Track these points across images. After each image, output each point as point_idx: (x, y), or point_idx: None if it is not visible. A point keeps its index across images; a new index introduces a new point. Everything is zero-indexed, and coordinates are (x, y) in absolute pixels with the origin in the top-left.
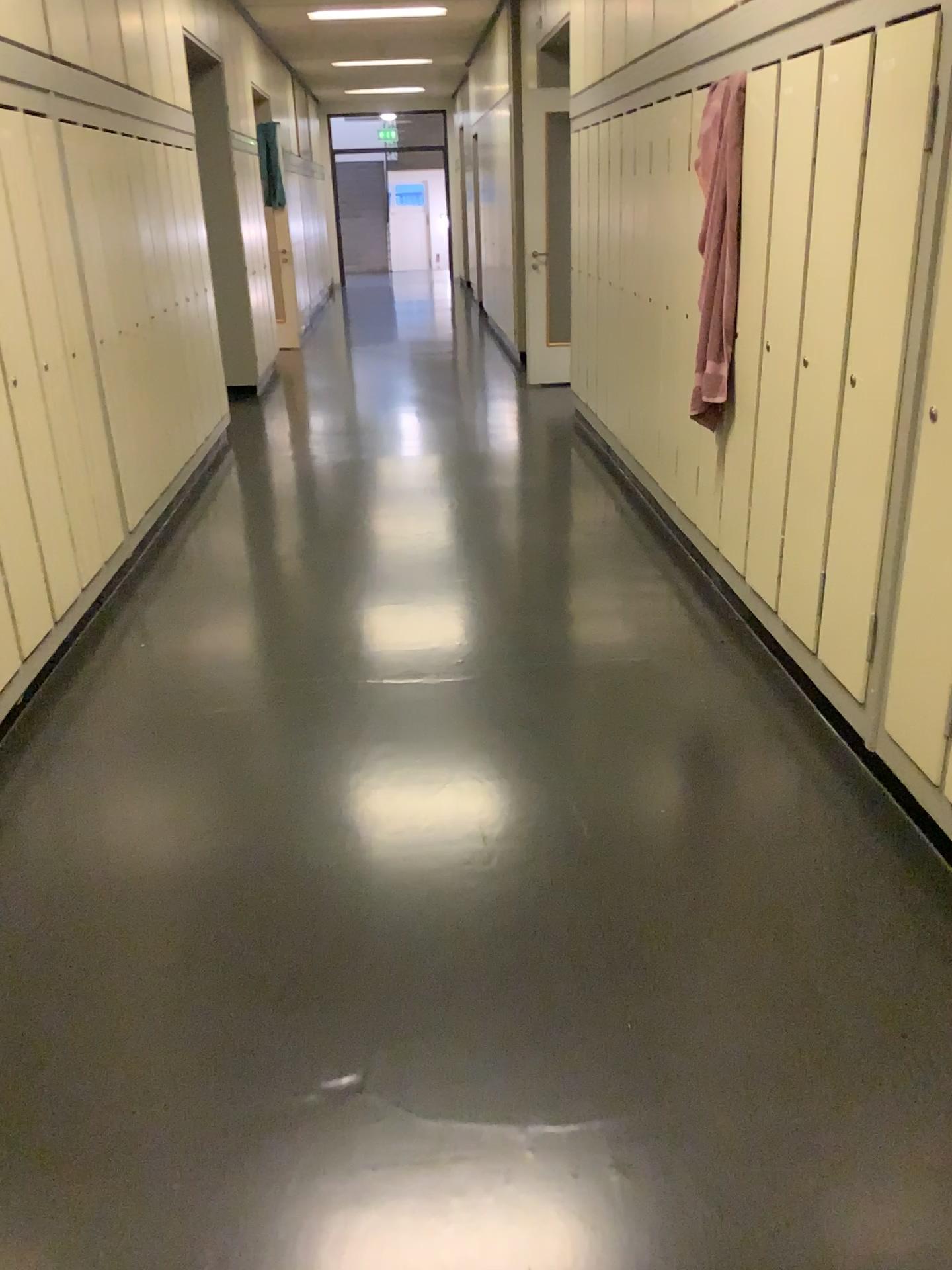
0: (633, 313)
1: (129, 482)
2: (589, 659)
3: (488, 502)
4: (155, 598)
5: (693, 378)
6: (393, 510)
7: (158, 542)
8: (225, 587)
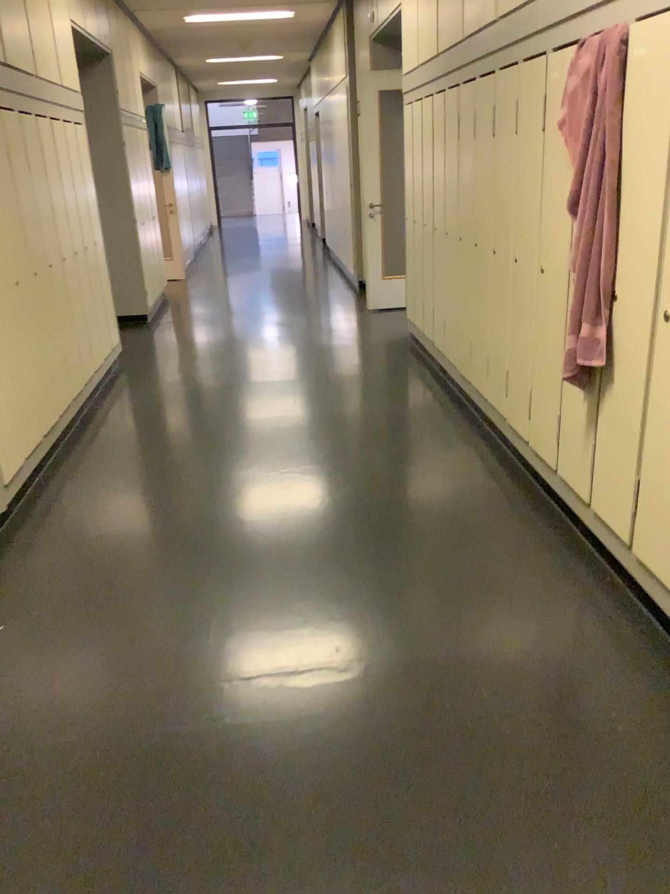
0: (478, 262)
1: (3, 439)
2: (477, 652)
3: (347, 434)
4: (24, 561)
5: (560, 335)
6: (261, 443)
7: (39, 486)
8: (96, 545)
